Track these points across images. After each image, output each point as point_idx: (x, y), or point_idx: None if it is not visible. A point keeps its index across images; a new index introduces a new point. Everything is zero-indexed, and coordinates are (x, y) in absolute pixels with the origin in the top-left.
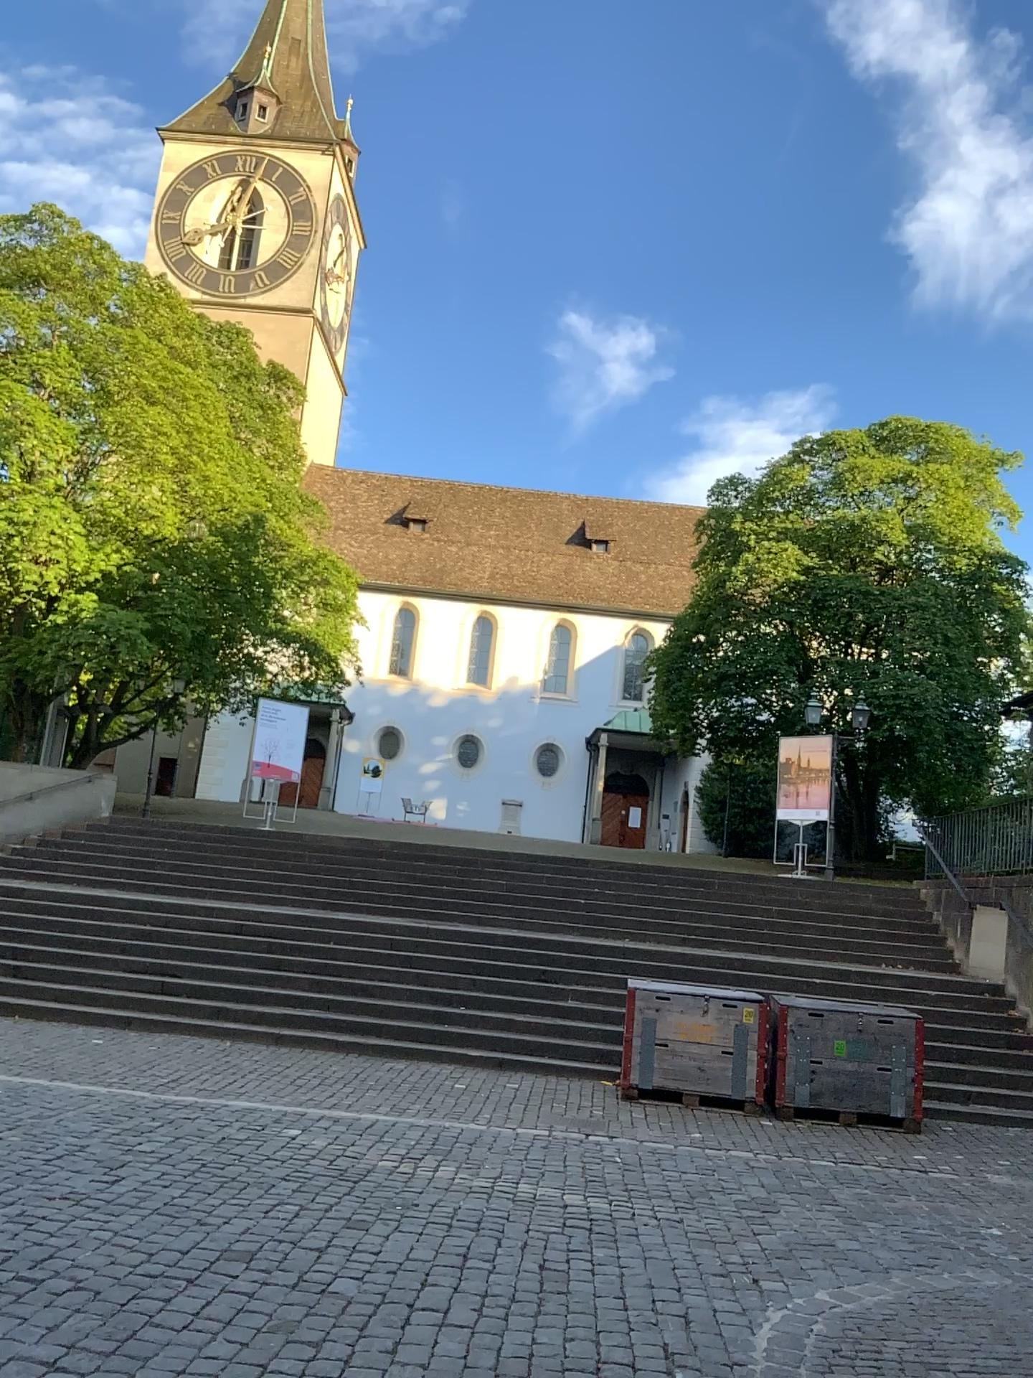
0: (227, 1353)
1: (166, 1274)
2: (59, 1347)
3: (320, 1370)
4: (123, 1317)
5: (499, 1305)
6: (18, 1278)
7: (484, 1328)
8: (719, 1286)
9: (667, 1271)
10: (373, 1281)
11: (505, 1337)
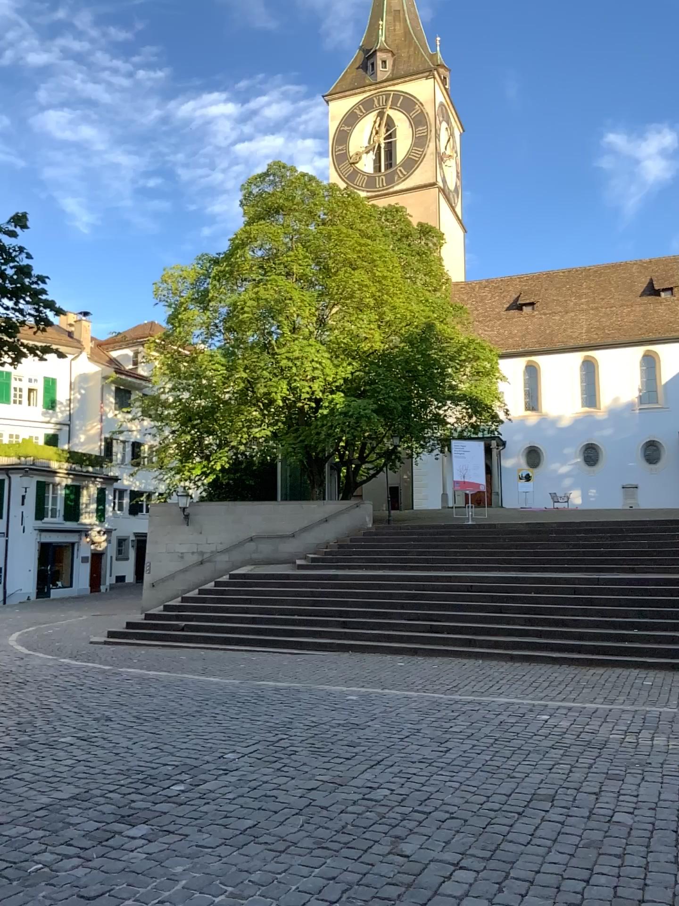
0: (564, 861)
1: (504, 809)
2: (455, 853)
3: (631, 874)
4: (487, 835)
5: None
6: (414, 810)
7: None
8: None
9: None
10: (646, 815)
11: None
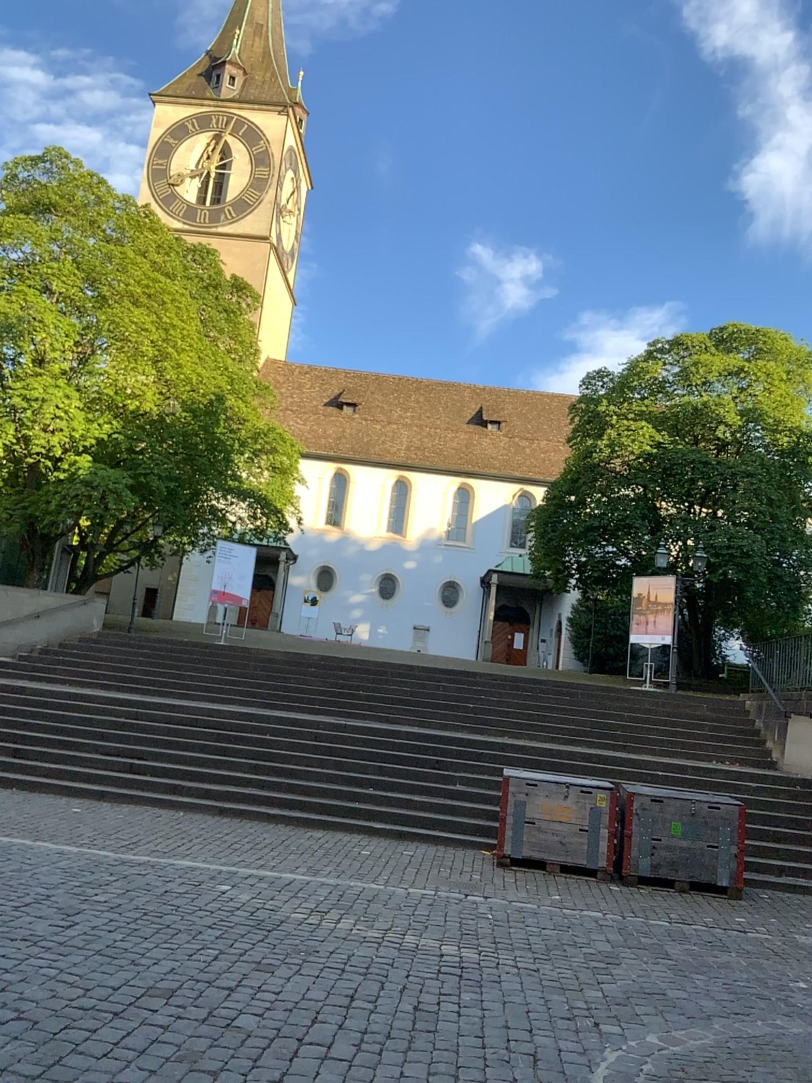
0: (135, 1080)
1: (94, 1008)
2: None
3: None
4: (51, 1045)
5: (374, 1042)
6: None
7: (359, 1062)
8: (564, 1029)
9: (520, 1014)
10: (269, 1018)
11: (376, 1070)
